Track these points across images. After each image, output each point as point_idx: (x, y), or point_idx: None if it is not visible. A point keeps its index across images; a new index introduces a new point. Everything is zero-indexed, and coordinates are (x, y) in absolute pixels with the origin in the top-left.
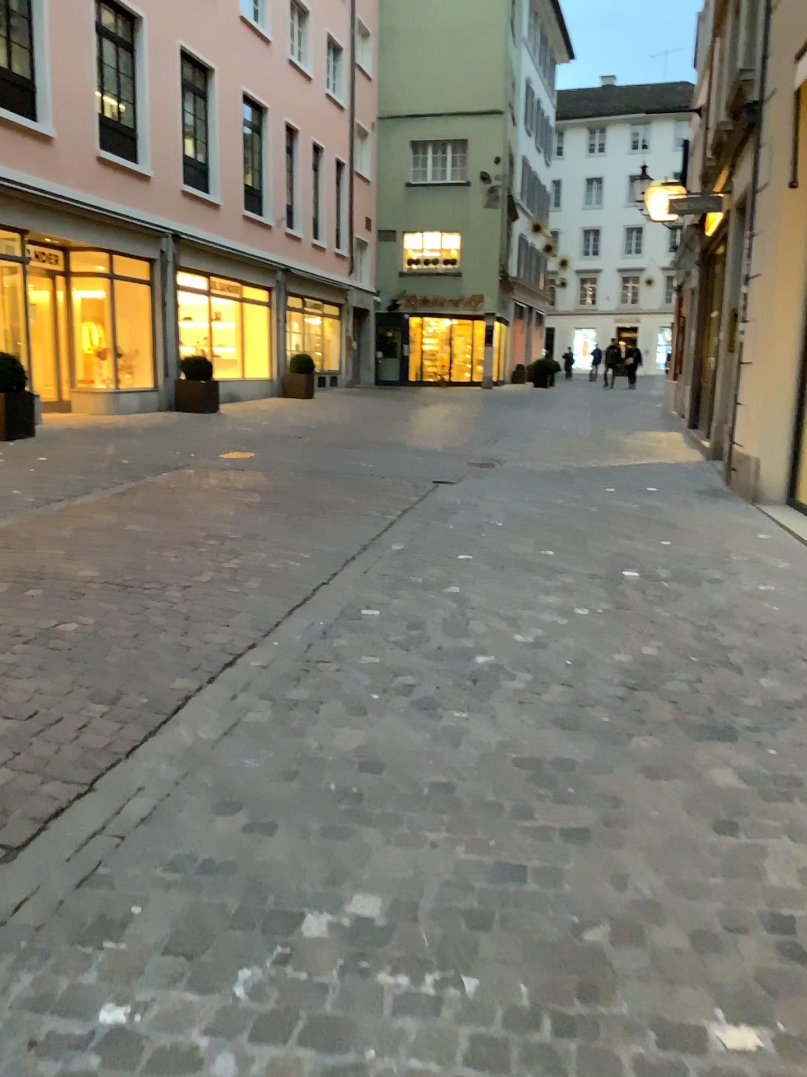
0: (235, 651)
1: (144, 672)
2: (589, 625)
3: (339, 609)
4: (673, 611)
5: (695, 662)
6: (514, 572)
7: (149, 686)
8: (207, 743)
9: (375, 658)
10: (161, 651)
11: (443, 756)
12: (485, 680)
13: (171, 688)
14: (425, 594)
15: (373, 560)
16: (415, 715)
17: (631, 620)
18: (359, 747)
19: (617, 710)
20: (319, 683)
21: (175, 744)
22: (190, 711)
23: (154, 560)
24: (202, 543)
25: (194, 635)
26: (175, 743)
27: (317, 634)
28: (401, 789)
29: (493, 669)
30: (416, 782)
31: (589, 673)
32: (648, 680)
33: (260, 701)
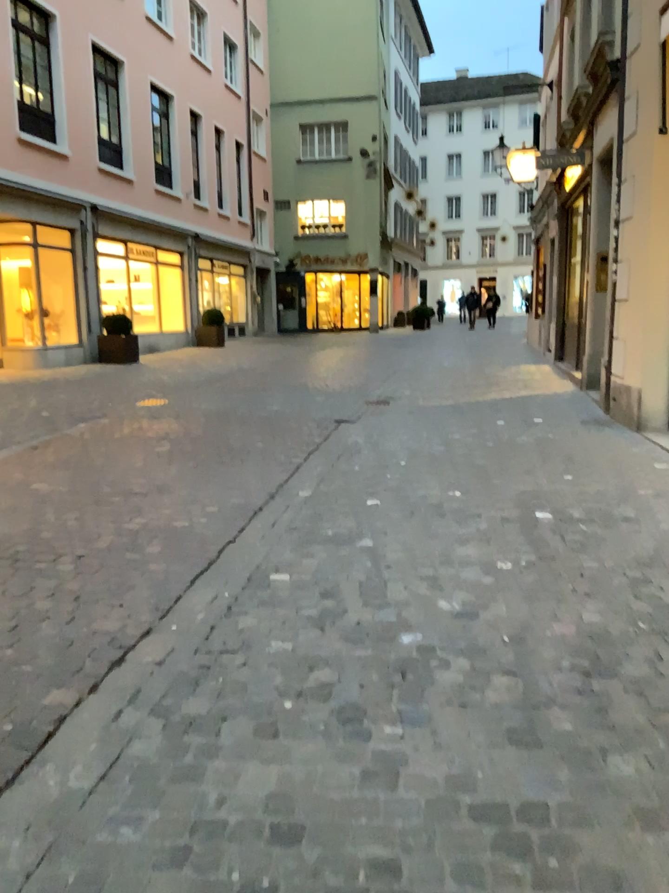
0: (126, 642)
1: (15, 682)
2: (516, 583)
3: (246, 575)
4: (599, 561)
5: (645, 631)
6: (425, 520)
7: (15, 706)
8: (75, 801)
9: (286, 642)
10: (39, 650)
11: (379, 806)
12: (414, 670)
13: (43, 706)
14: (336, 552)
15: (281, 512)
16: (338, 734)
17: (558, 574)
18: (270, 796)
19: (577, 710)
20: (221, 686)
21: (33, 805)
22: (60, 745)
23: (52, 525)
24: (105, 501)
25: (81, 622)
26: (33, 804)
27: (221, 611)
28: (328, 878)
29: (421, 653)
30: (347, 861)
31: (531, 654)
32: (600, 660)
33: (149, 720)
